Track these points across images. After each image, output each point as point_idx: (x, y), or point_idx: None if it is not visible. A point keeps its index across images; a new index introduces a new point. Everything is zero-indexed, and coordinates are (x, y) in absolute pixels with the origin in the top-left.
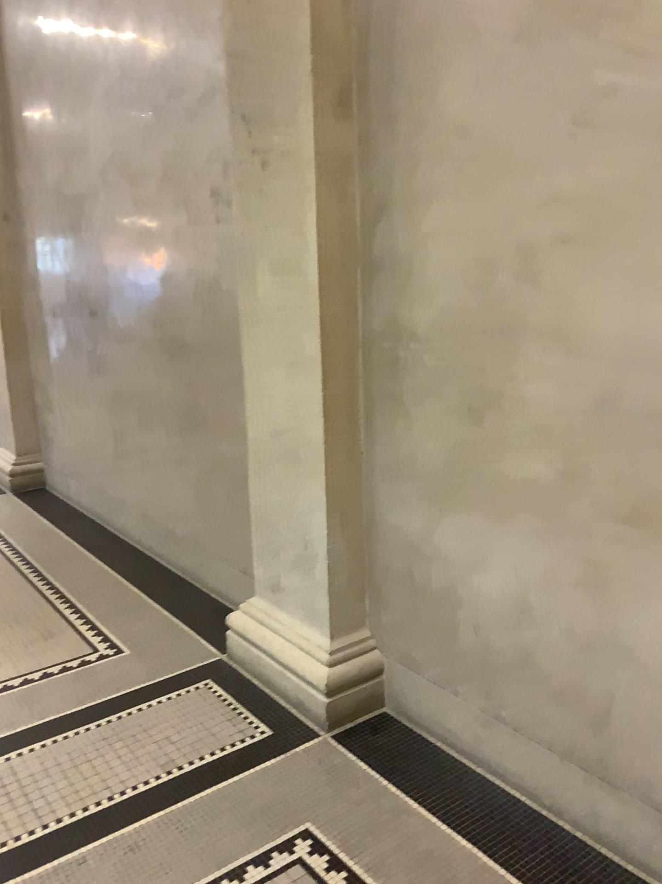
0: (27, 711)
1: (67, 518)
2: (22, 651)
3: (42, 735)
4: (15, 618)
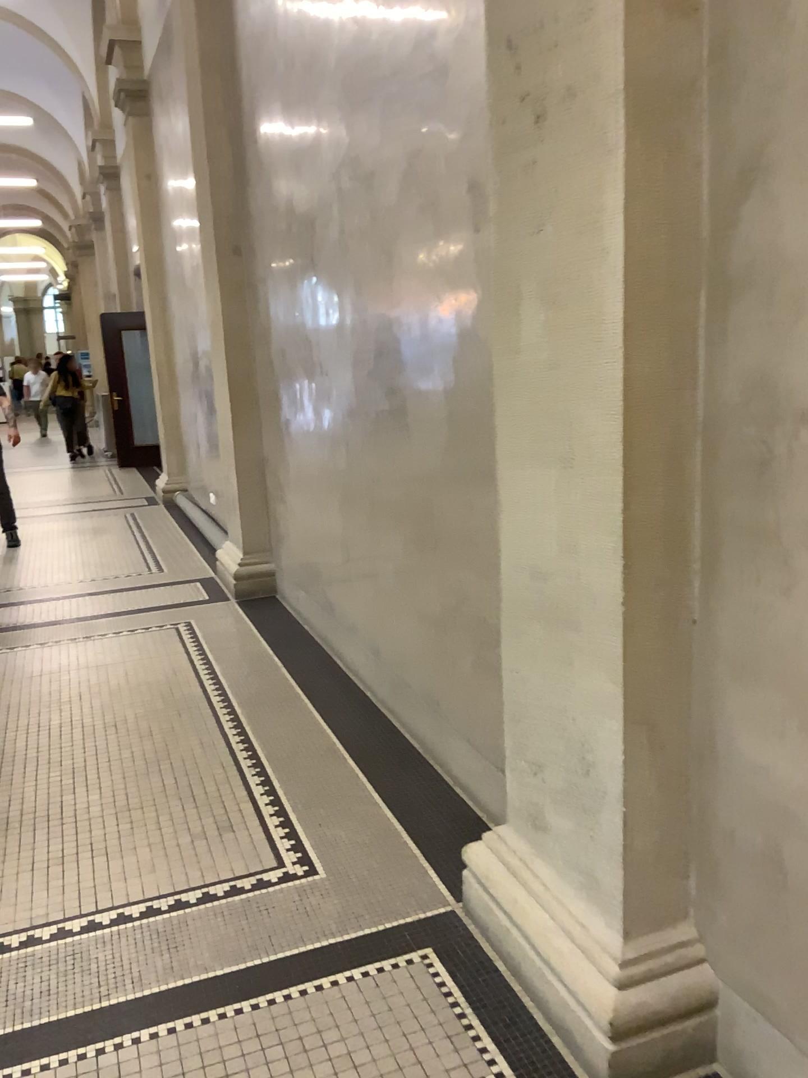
0: (166, 962)
1: (294, 644)
2: (188, 851)
3: (175, 1011)
4: (193, 795)
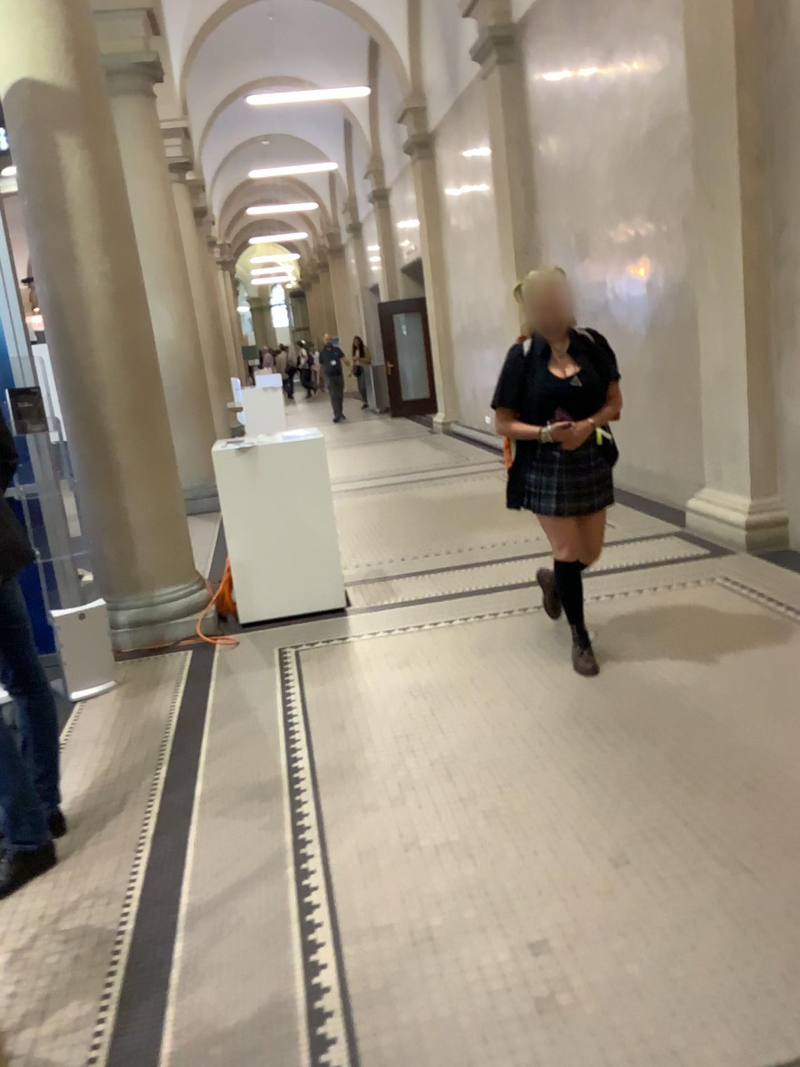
0: None
1: None
2: None
3: None
4: None
